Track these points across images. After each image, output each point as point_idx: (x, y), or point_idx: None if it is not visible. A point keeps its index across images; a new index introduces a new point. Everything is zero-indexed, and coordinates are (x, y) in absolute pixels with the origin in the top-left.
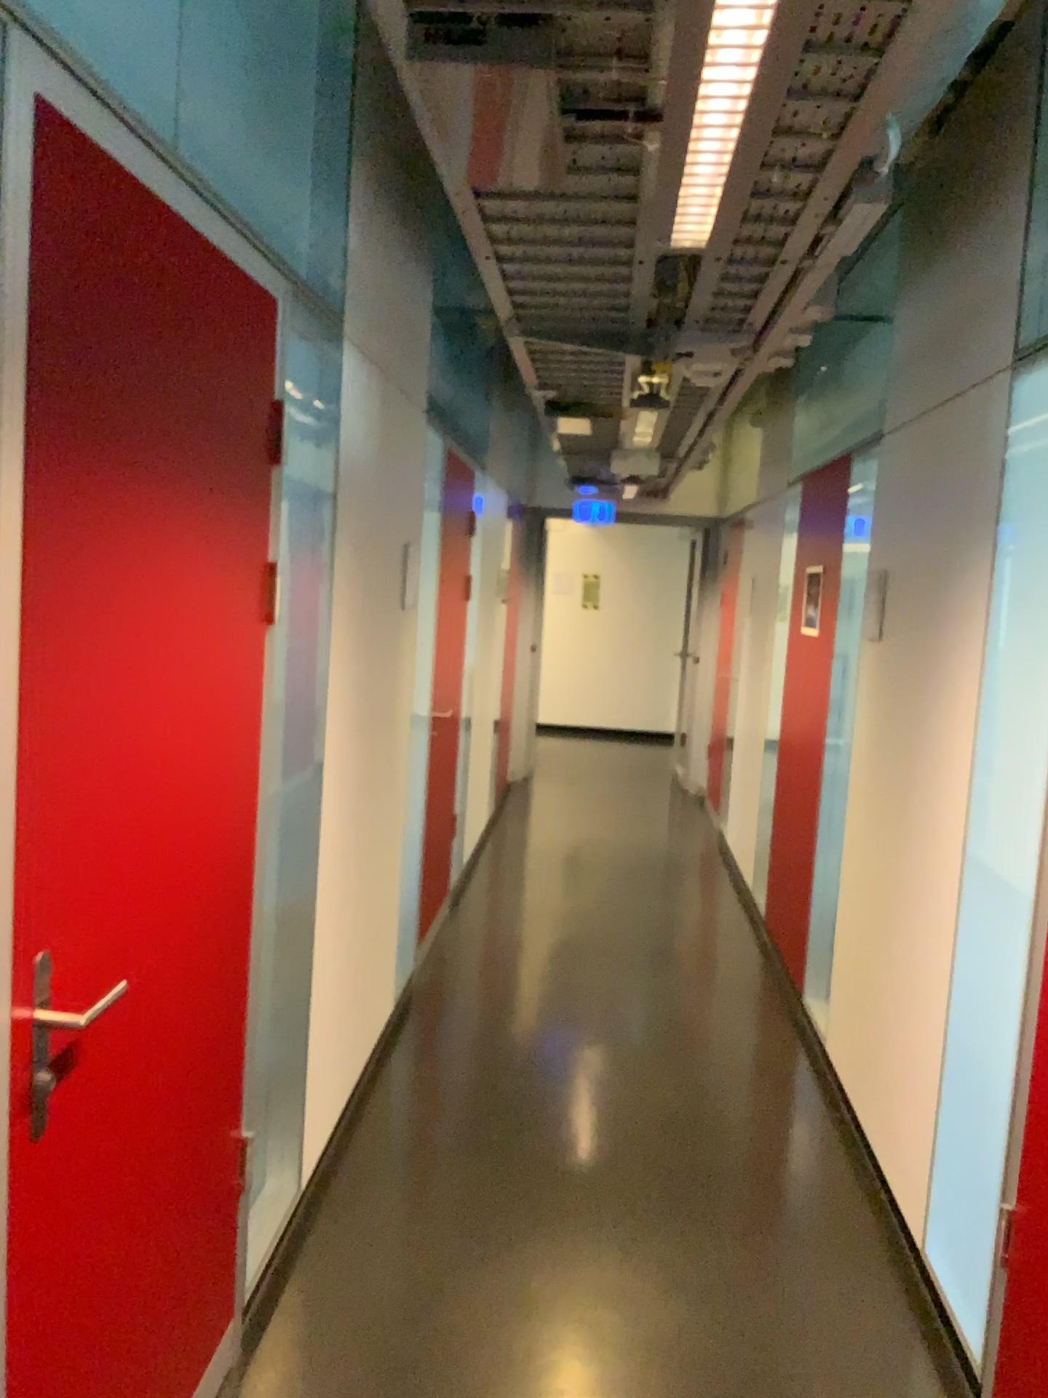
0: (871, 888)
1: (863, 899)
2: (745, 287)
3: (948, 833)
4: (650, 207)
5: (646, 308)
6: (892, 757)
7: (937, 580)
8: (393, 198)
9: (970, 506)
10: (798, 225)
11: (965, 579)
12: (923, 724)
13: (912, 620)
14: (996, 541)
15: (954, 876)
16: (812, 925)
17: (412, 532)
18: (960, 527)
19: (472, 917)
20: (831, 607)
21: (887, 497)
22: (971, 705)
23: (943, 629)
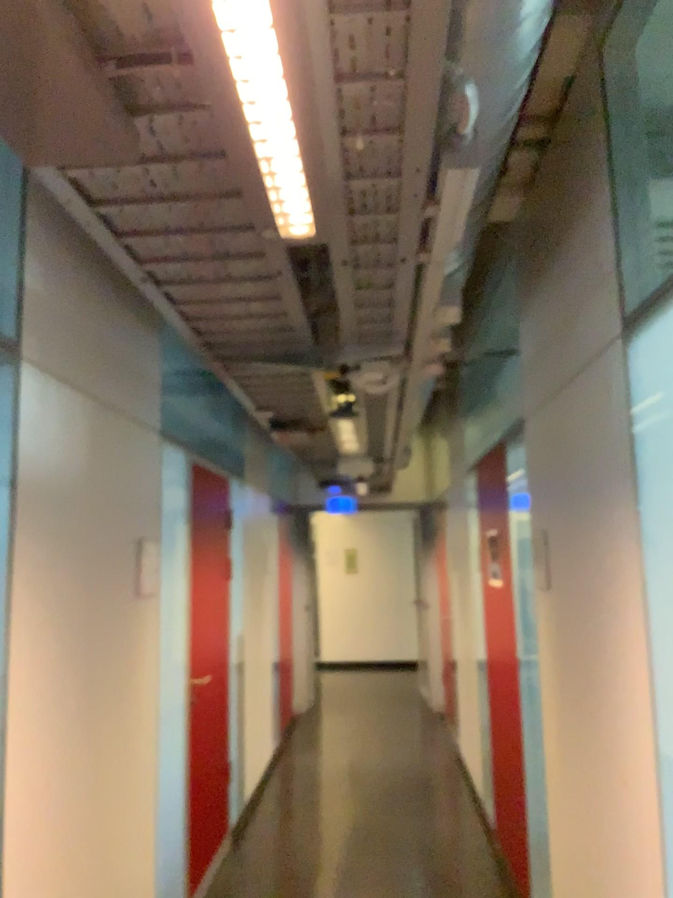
0: (575, 825)
1: (570, 835)
2: (379, 292)
3: (642, 788)
4: (250, 196)
5: (307, 326)
6: (574, 697)
7: (587, 533)
8: (91, 258)
9: (606, 461)
10: (402, 210)
11: (614, 530)
12: (597, 670)
13: (571, 571)
14: (638, 488)
15: (657, 838)
16: (532, 842)
17: (144, 532)
18: (601, 482)
19: (247, 853)
20: (507, 562)
21: (535, 467)
22: (643, 654)
23: (601, 578)
